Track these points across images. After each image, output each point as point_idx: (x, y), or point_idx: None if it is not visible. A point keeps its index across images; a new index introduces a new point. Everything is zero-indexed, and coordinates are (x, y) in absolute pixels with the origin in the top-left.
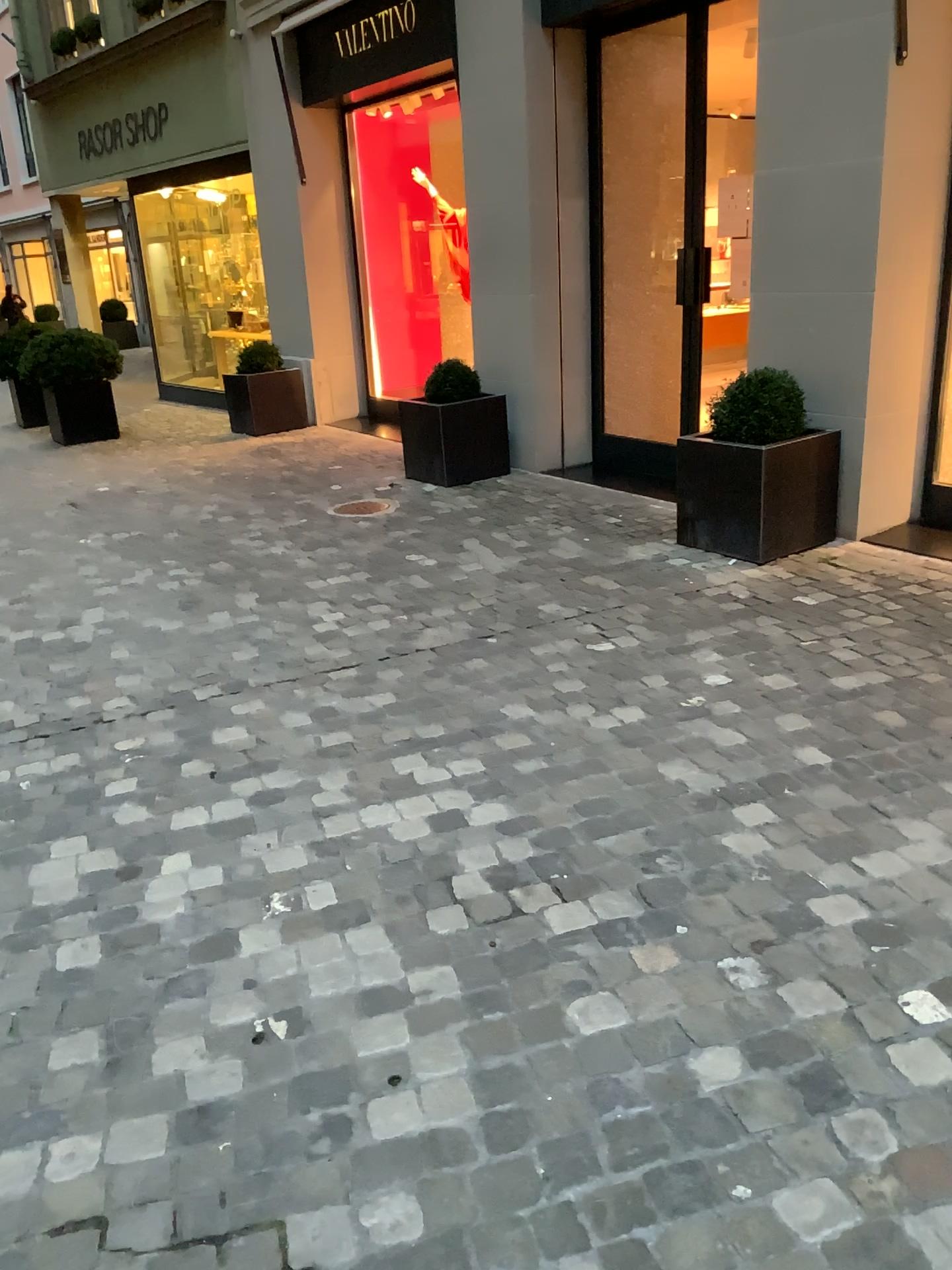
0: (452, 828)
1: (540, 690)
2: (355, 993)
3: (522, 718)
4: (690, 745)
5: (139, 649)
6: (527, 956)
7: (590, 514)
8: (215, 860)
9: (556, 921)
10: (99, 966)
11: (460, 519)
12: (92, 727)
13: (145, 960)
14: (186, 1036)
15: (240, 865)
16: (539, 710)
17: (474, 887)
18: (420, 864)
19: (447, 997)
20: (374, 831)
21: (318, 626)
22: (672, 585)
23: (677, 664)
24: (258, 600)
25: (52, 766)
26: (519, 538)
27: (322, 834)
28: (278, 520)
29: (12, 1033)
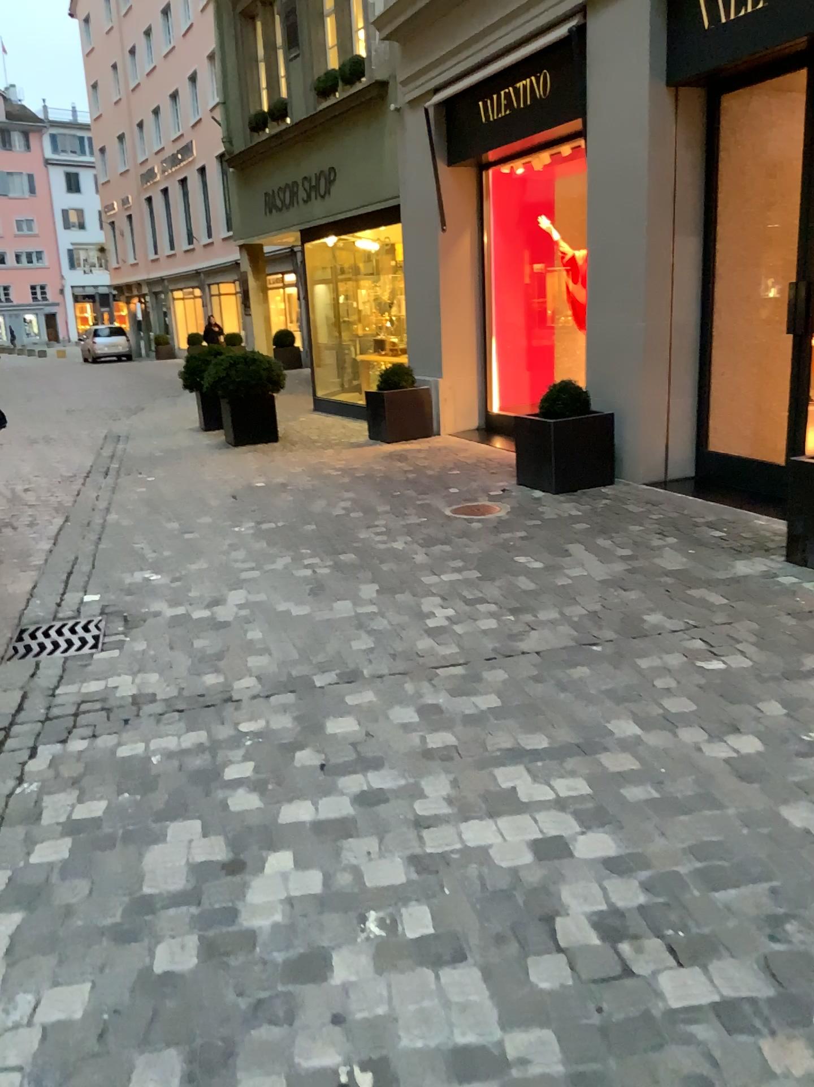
0: (556, 856)
1: (647, 707)
2: (446, 1051)
3: (629, 735)
4: (813, 785)
5: (270, 633)
6: (639, 1031)
7: (693, 527)
8: (315, 864)
9: (672, 990)
10: (191, 973)
11: (568, 526)
12: (220, 706)
13: (236, 973)
14: (266, 1076)
15: (340, 873)
16: (647, 728)
17: (579, 931)
18: (521, 895)
19: (548, 1073)
20: (475, 850)
21: (431, 622)
22: (780, 603)
23: (792, 689)
24: (379, 593)
25: (180, 744)
26: (625, 547)
27: (422, 847)
28: (402, 519)
29: (99, 1043)
